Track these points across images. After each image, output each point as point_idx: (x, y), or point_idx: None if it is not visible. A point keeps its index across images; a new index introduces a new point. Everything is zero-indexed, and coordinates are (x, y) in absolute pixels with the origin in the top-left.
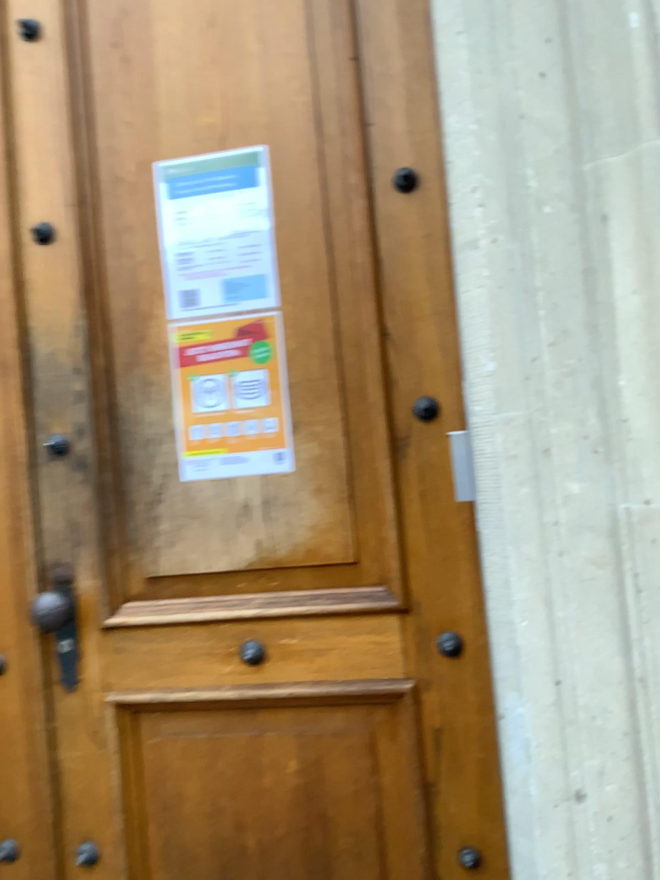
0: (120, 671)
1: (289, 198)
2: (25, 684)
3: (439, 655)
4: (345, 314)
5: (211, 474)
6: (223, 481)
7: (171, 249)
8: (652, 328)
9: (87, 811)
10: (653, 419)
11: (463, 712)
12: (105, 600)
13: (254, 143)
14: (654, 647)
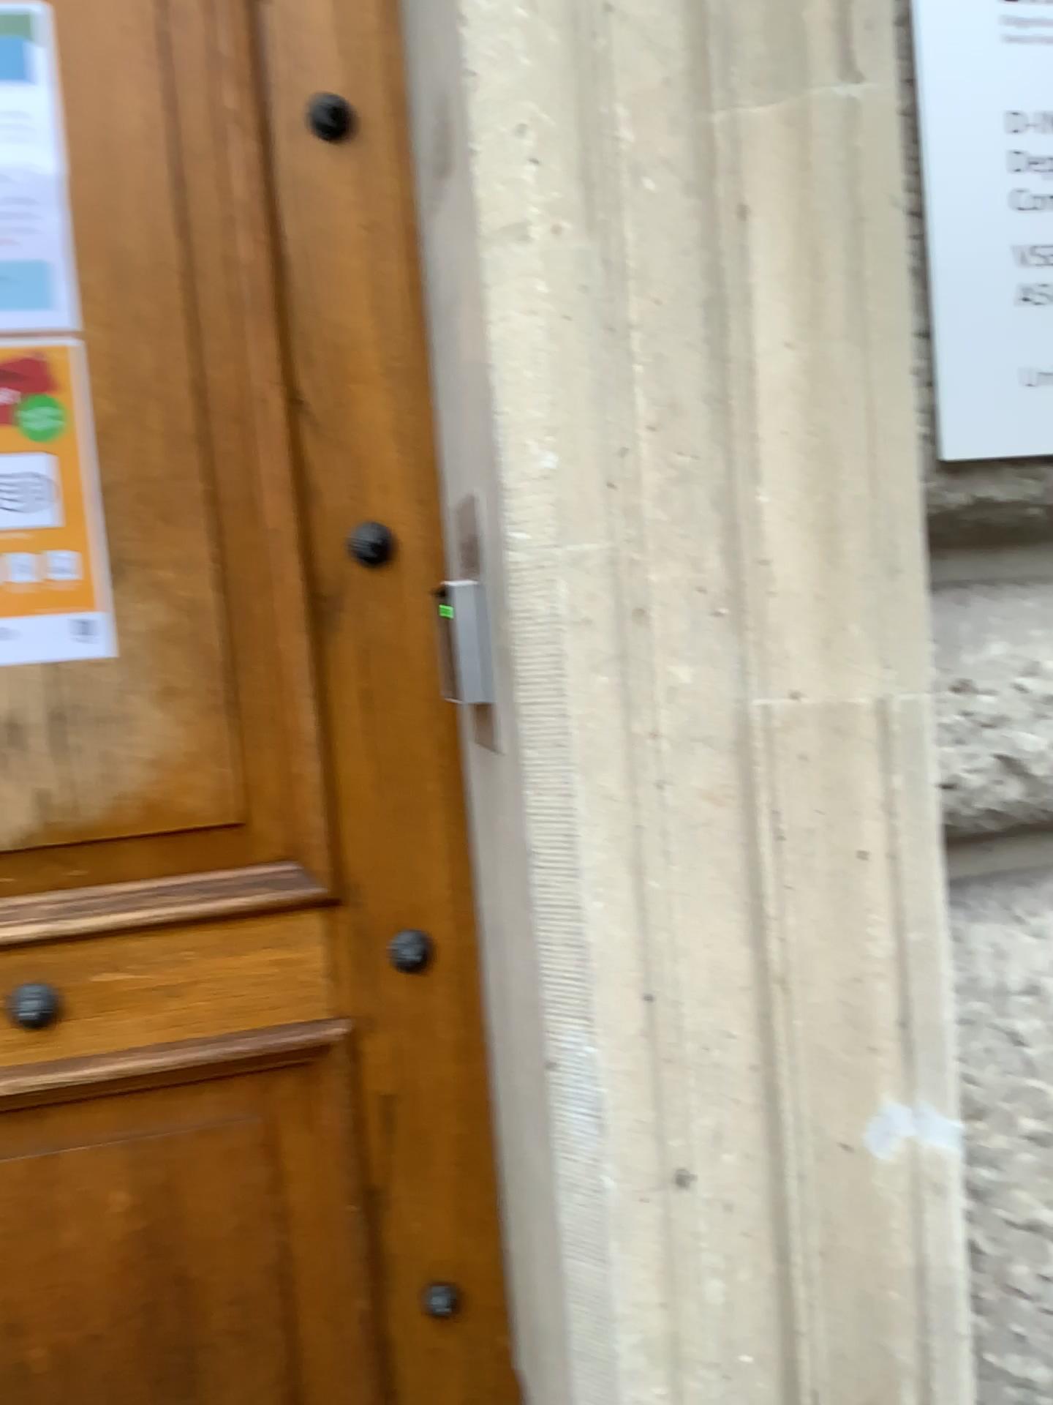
0: None
1: (99, 118)
2: None
3: (390, 972)
4: (217, 361)
5: None
6: None
7: None
8: (815, 407)
9: None
10: (812, 559)
11: (431, 1063)
12: None
13: None
14: (803, 927)
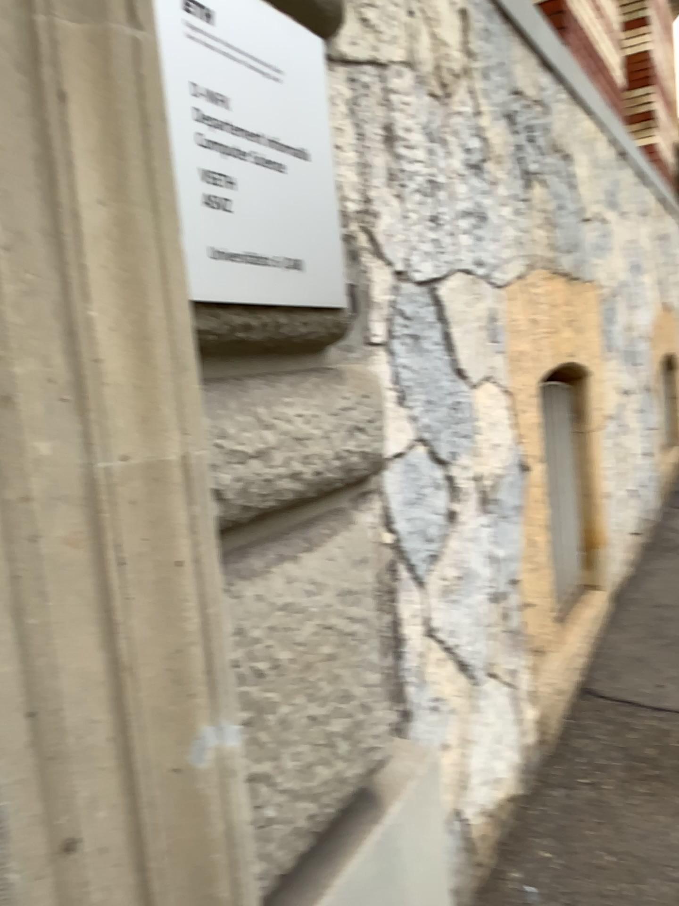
0: None
1: None
2: None
3: None
4: None
5: None
6: None
7: None
8: (124, 251)
9: None
10: (129, 359)
11: None
12: None
13: None
14: (139, 623)
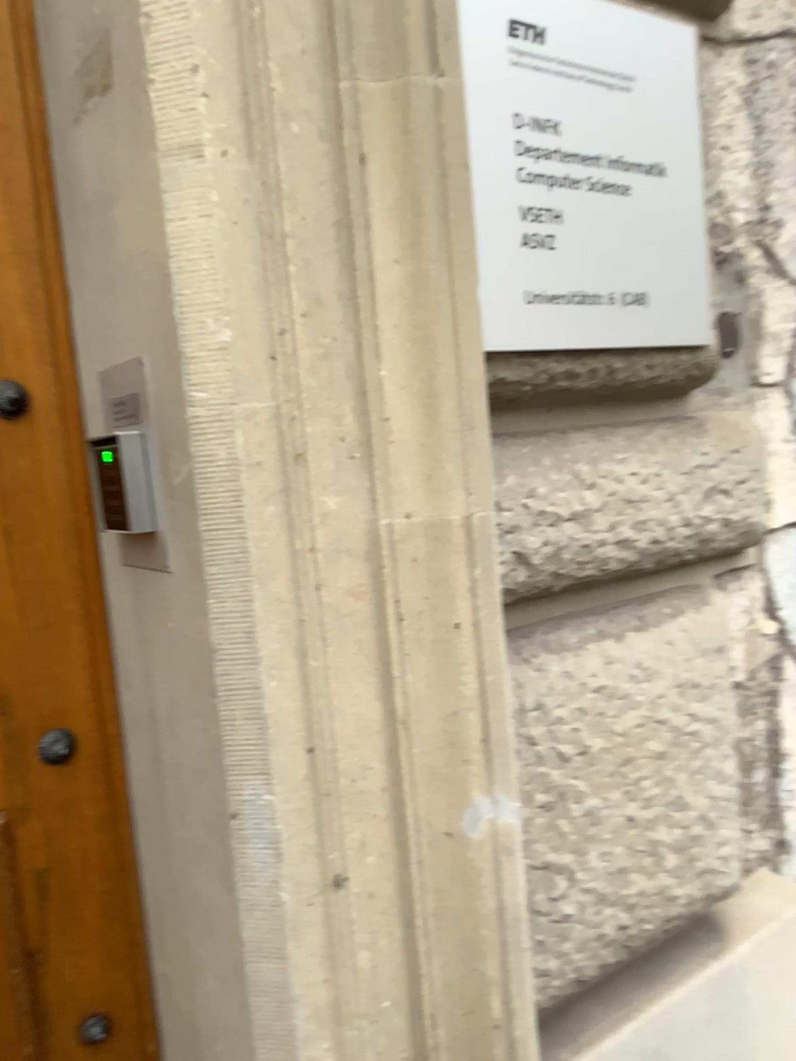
0: None
1: None
2: None
3: (42, 764)
4: None
5: None
6: None
7: None
8: (416, 307)
9: None
10: (417, 417)
11: (81, 834)
12: None
13: None
14: (417, 683)
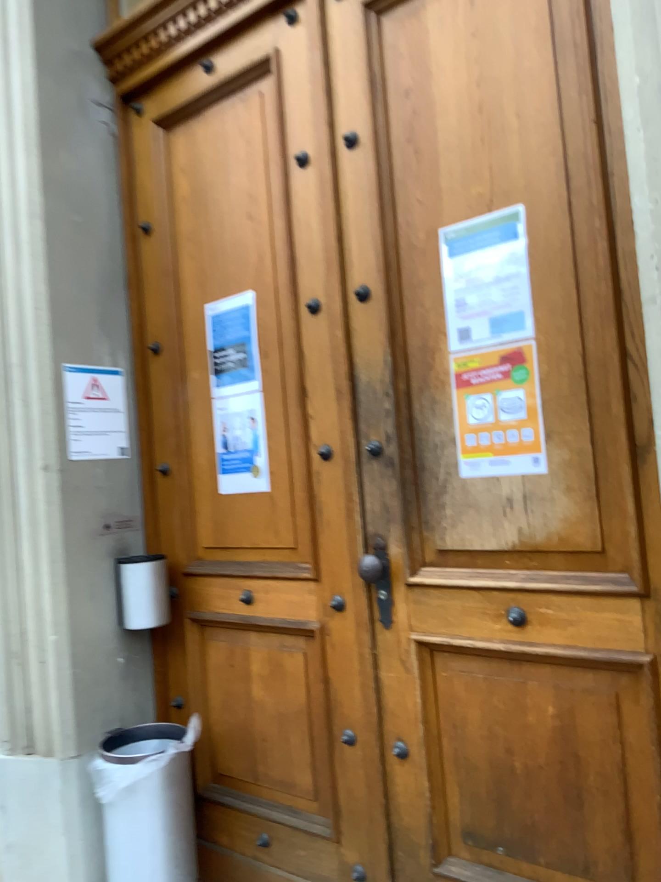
0: (421, 618)
1: (542, 246)
2: (358, 620)
3: None
4: (591, 341)
5: (484, 473)
6: (494, 478)
7: (452, 296)
8: None
9: (400, 718)
10: None
11: None
12: (409, 564)
13: (513, 204)
14: None
